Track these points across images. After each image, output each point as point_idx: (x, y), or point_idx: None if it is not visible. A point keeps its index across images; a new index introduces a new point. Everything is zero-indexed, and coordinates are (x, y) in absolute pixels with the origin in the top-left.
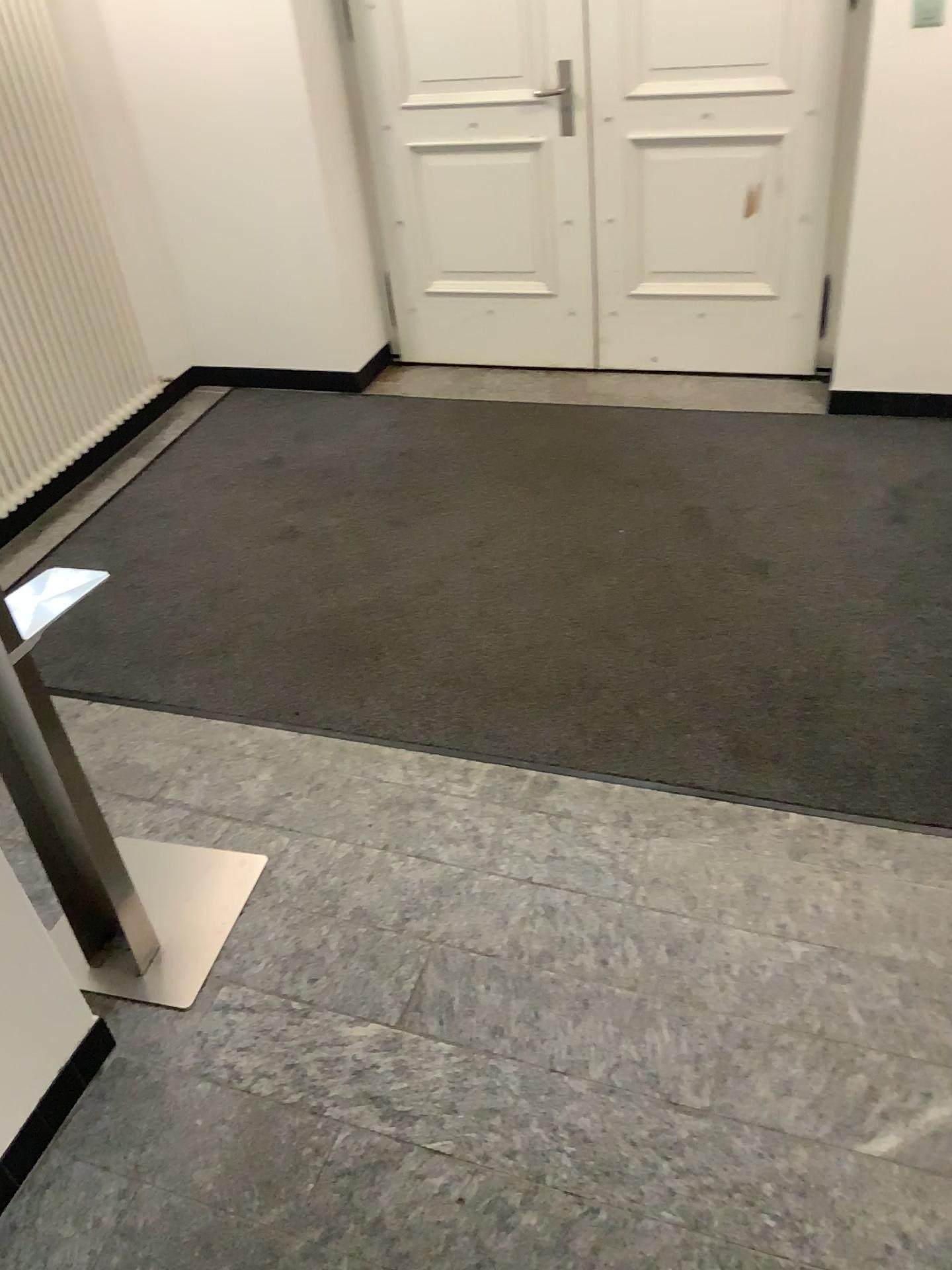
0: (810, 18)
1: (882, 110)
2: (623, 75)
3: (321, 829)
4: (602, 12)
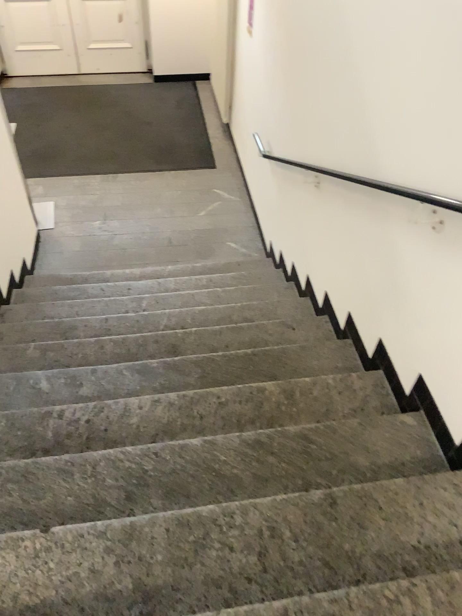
0: None
1: None
2: None
3: (64, 194)
4: None
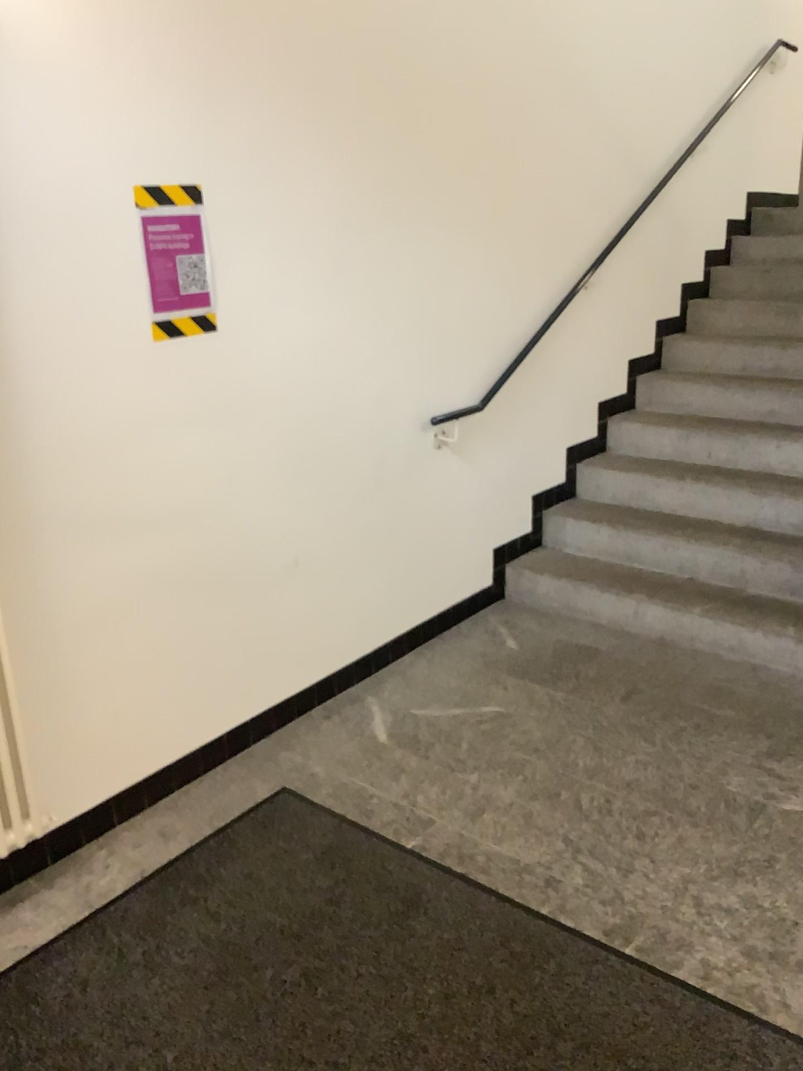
0: None
1: None
2: None
3: None
4: None
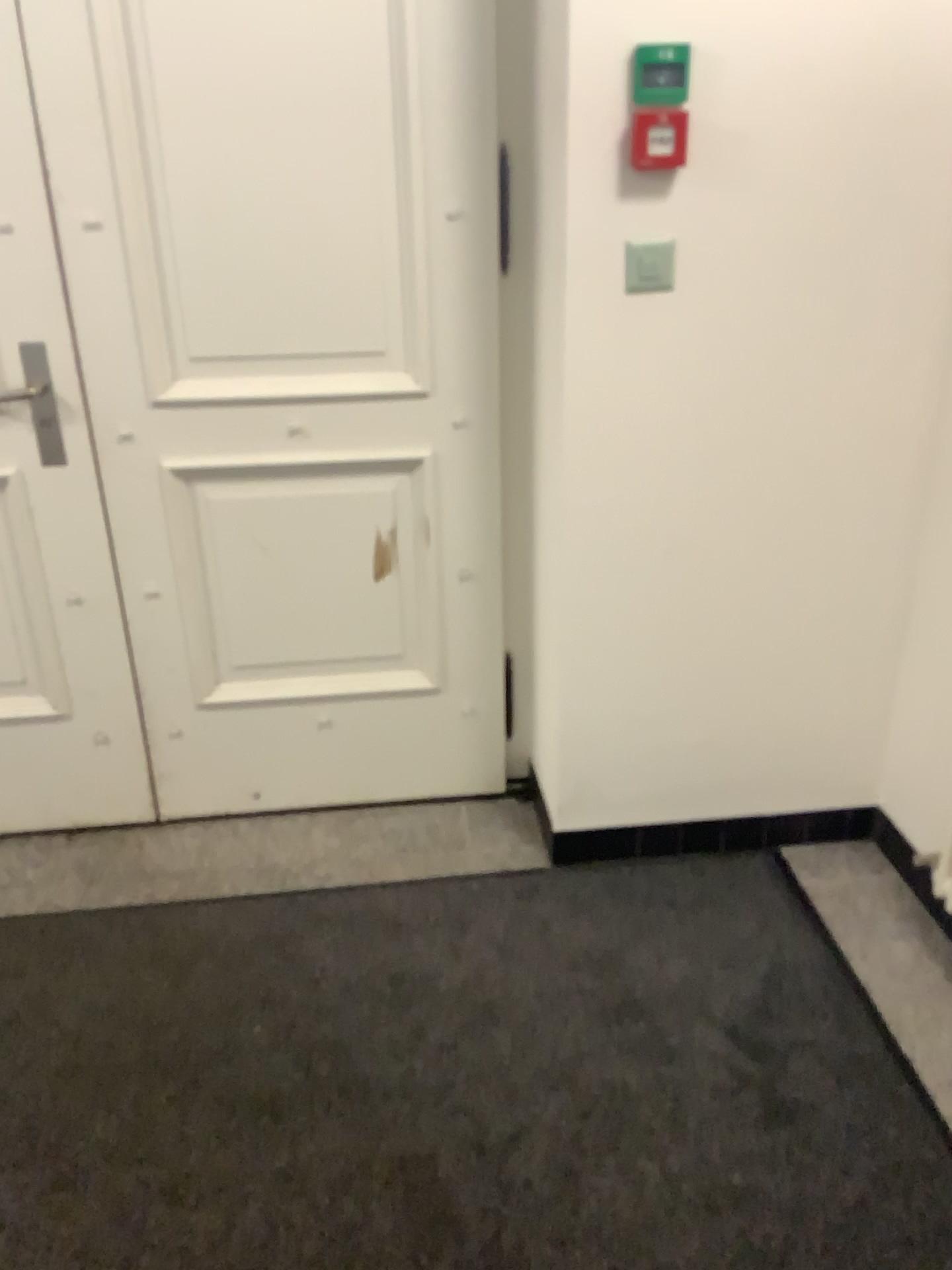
0: (442, 282)
1: (593, 416)
2: (143, 366)
3: None
4: (92, 266)
